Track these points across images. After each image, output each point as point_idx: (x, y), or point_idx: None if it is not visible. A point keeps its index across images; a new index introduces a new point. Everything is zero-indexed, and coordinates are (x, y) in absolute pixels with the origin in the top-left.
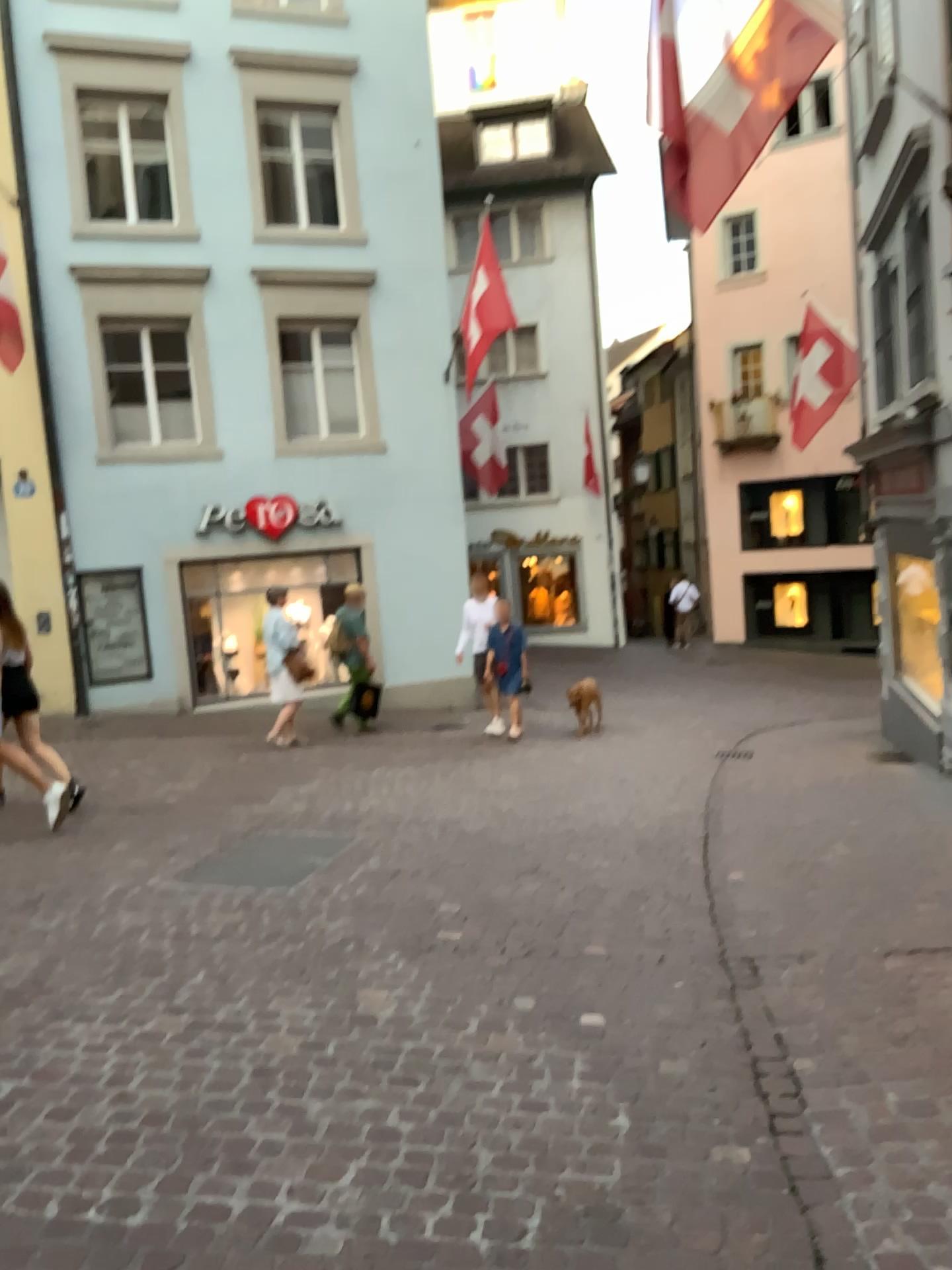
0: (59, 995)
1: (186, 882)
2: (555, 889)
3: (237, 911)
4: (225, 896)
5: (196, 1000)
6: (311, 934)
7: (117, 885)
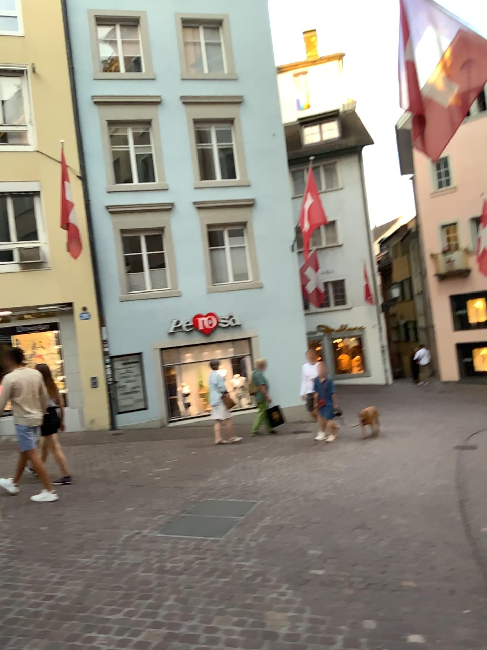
0: (89, 615)
1: (163, 535)
2: (378, 541)
3: (191, 555)
4: (185, 544)
5: (168, 621)
6: (235, 573)
7: (125, 536)
